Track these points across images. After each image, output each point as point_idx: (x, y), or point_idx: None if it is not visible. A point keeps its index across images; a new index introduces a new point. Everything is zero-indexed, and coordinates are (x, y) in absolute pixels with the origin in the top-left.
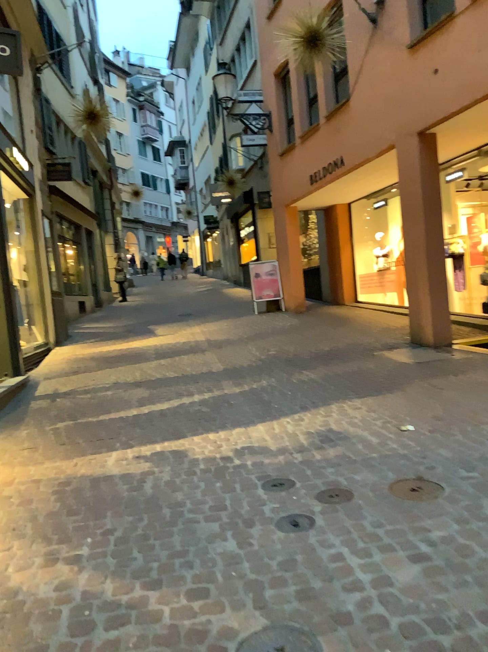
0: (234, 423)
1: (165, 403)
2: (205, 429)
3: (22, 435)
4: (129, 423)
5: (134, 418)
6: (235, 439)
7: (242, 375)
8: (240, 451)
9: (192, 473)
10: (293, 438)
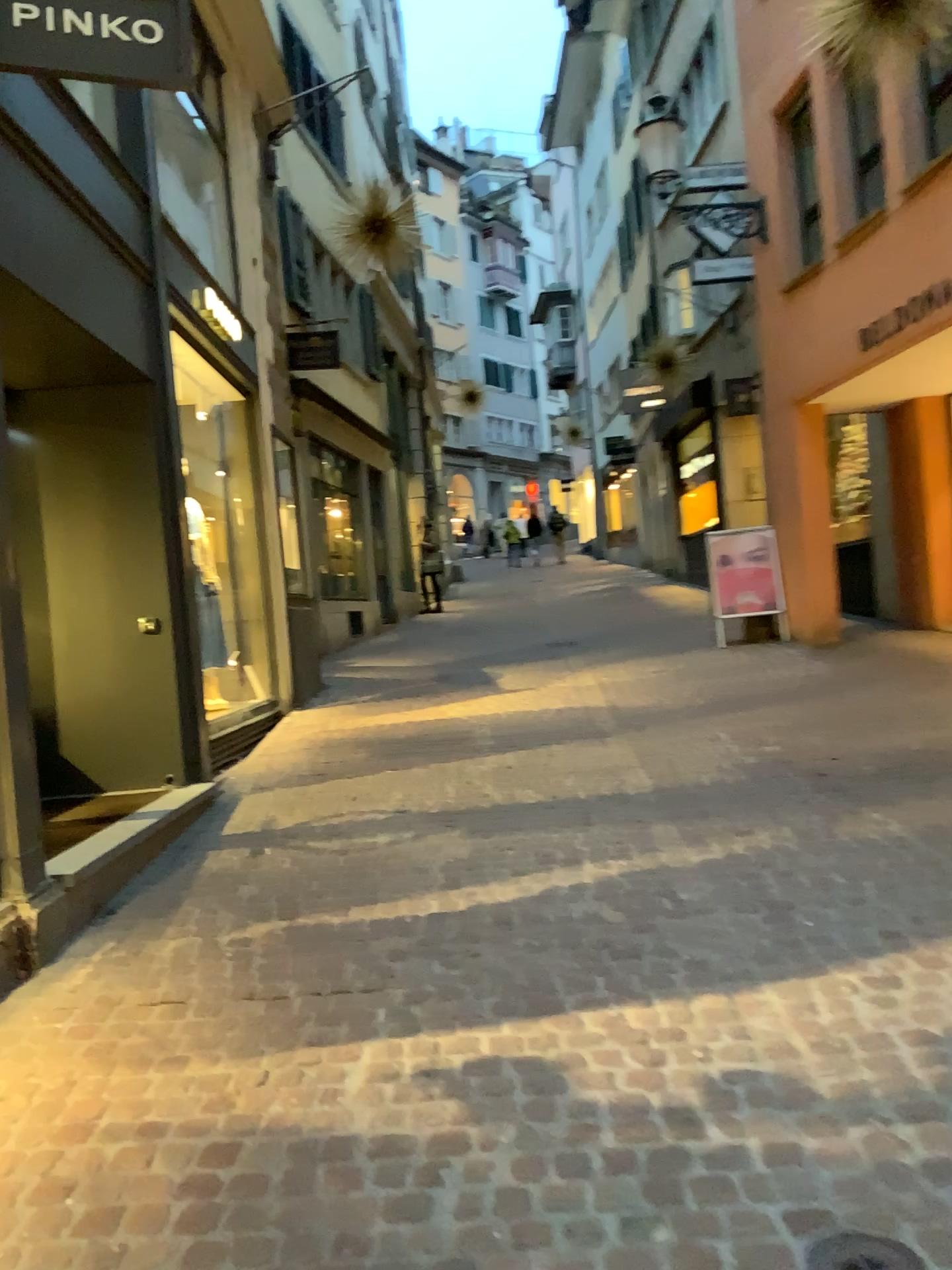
0: (696, 978)
1: (512, 889)
2: (616, 990)
3: (160, 958)
4: (417, 949)
5: (430, 931)
6: (705, 1039)
7: (706, 813)
8: (725, 1092)
9: (580, 1171)
10: (886, 1058)
